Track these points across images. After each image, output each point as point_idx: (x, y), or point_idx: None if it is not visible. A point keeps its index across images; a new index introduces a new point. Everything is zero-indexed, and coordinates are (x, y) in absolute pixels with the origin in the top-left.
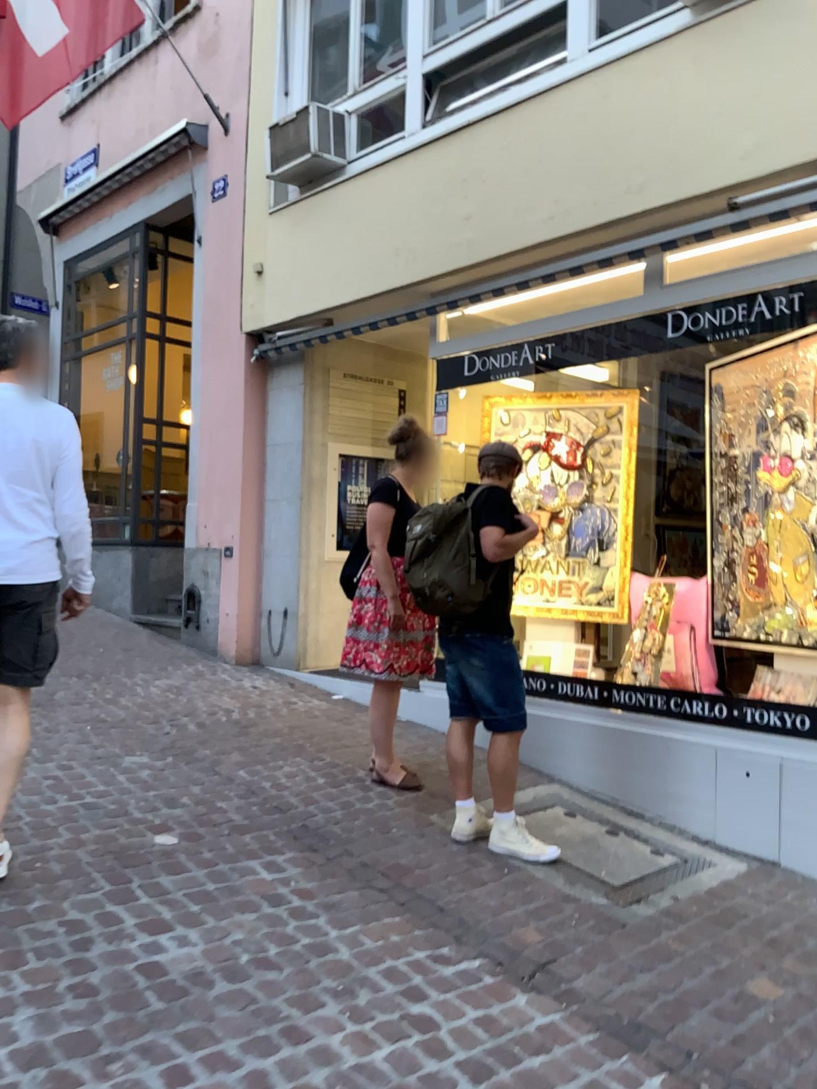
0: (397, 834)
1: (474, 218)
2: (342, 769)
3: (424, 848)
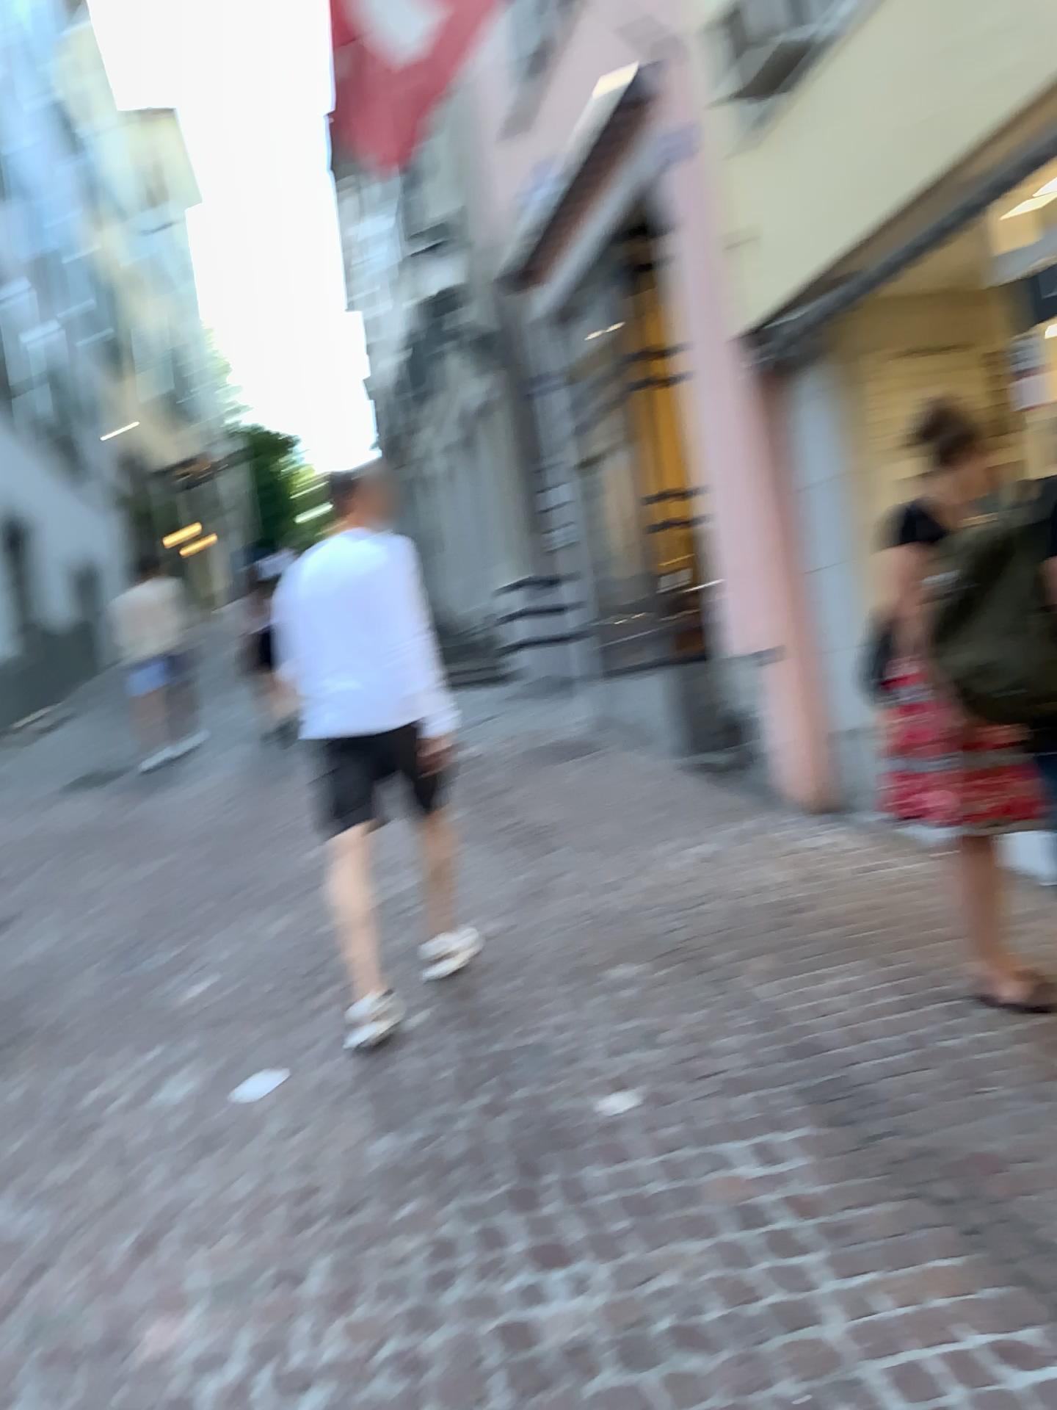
0: (988, 1100)
1: (1015, 25)
2: (925, 979)
3: (1032, 1126)
